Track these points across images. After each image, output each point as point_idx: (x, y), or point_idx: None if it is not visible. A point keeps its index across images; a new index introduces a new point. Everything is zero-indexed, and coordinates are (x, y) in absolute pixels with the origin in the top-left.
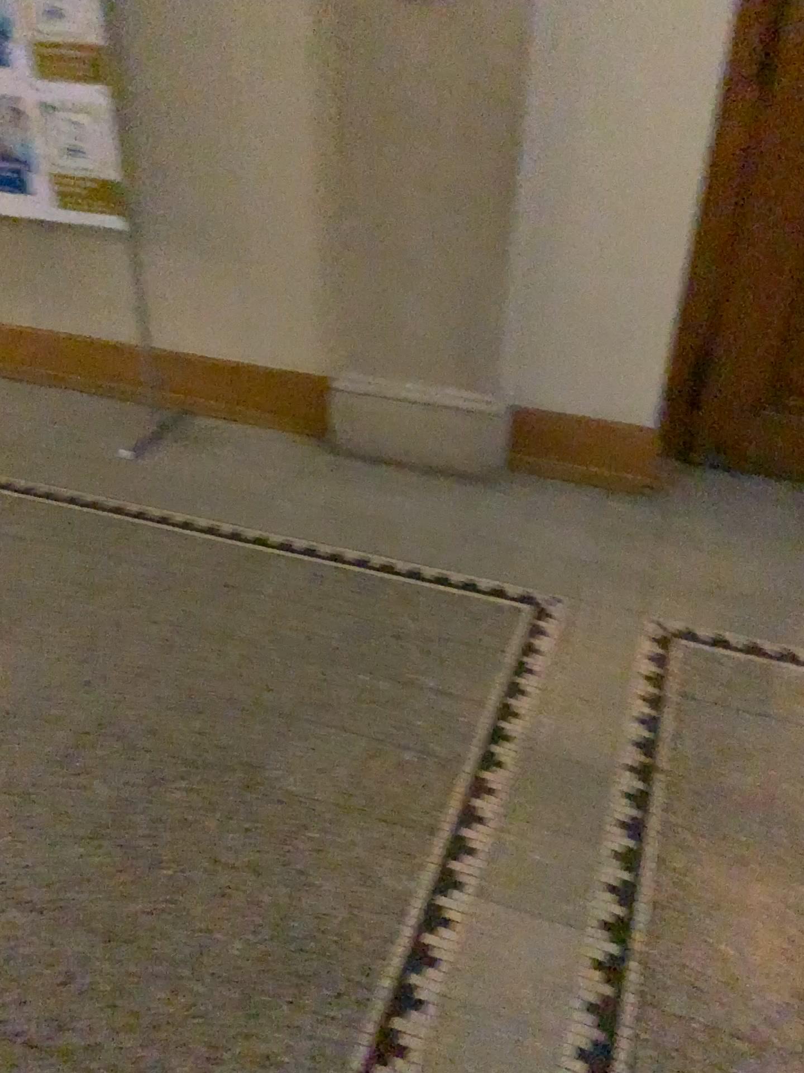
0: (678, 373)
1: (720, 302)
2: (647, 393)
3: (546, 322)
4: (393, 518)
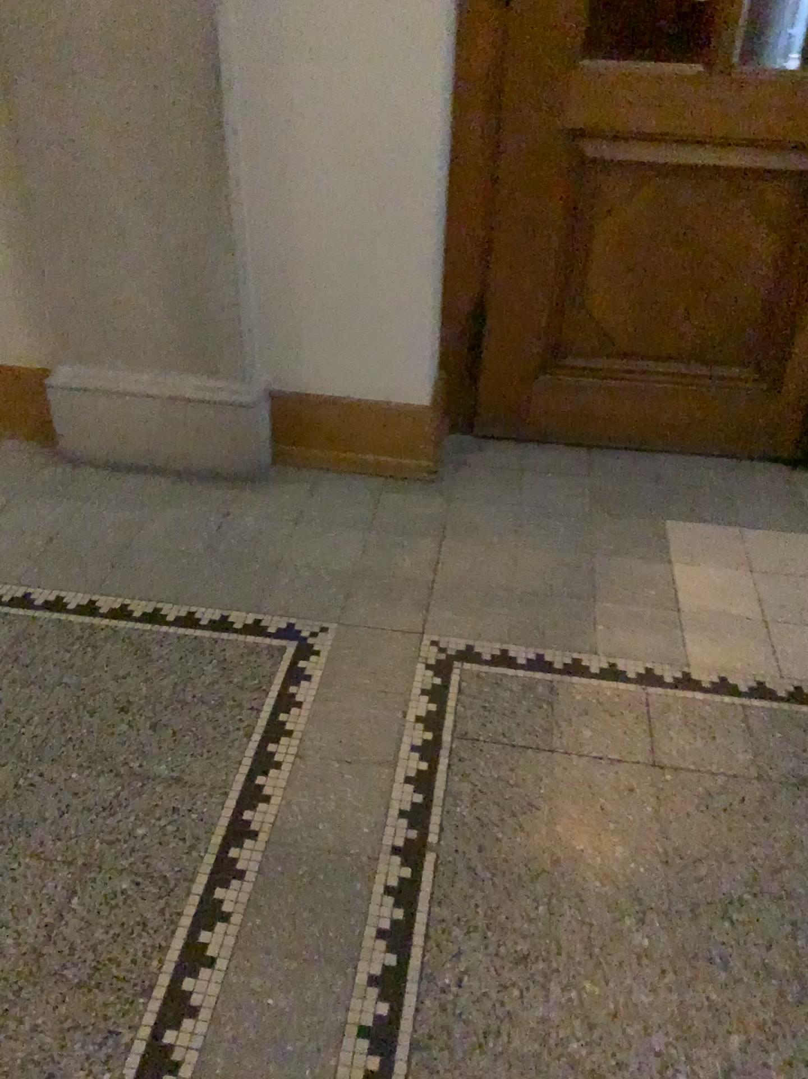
0: (456, 338)
1: (491, 255)
2: (418, 367)
3: (295, 292)
4: (136, 542)
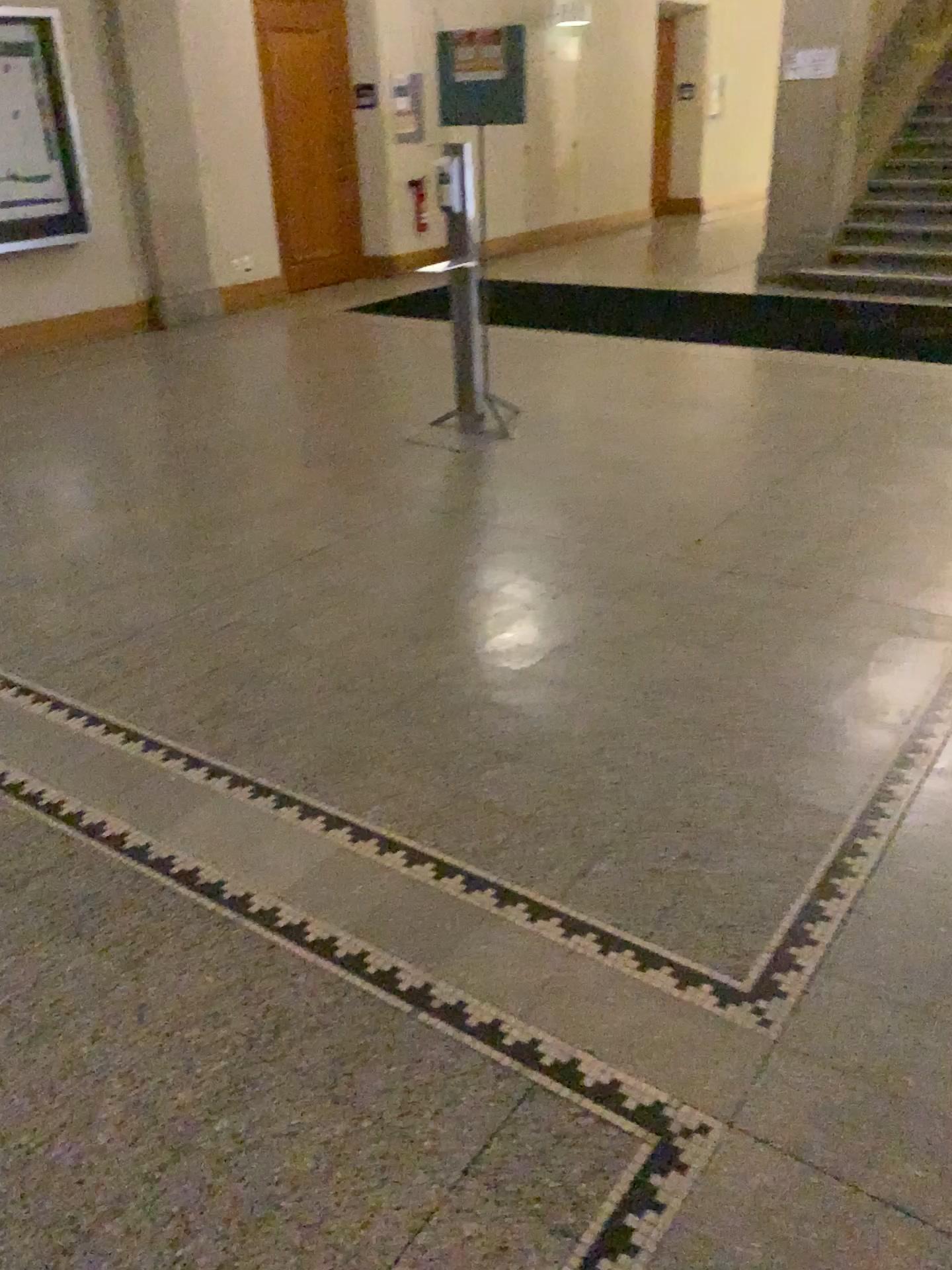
0: None
1: None
2: None
3: None
4: None
